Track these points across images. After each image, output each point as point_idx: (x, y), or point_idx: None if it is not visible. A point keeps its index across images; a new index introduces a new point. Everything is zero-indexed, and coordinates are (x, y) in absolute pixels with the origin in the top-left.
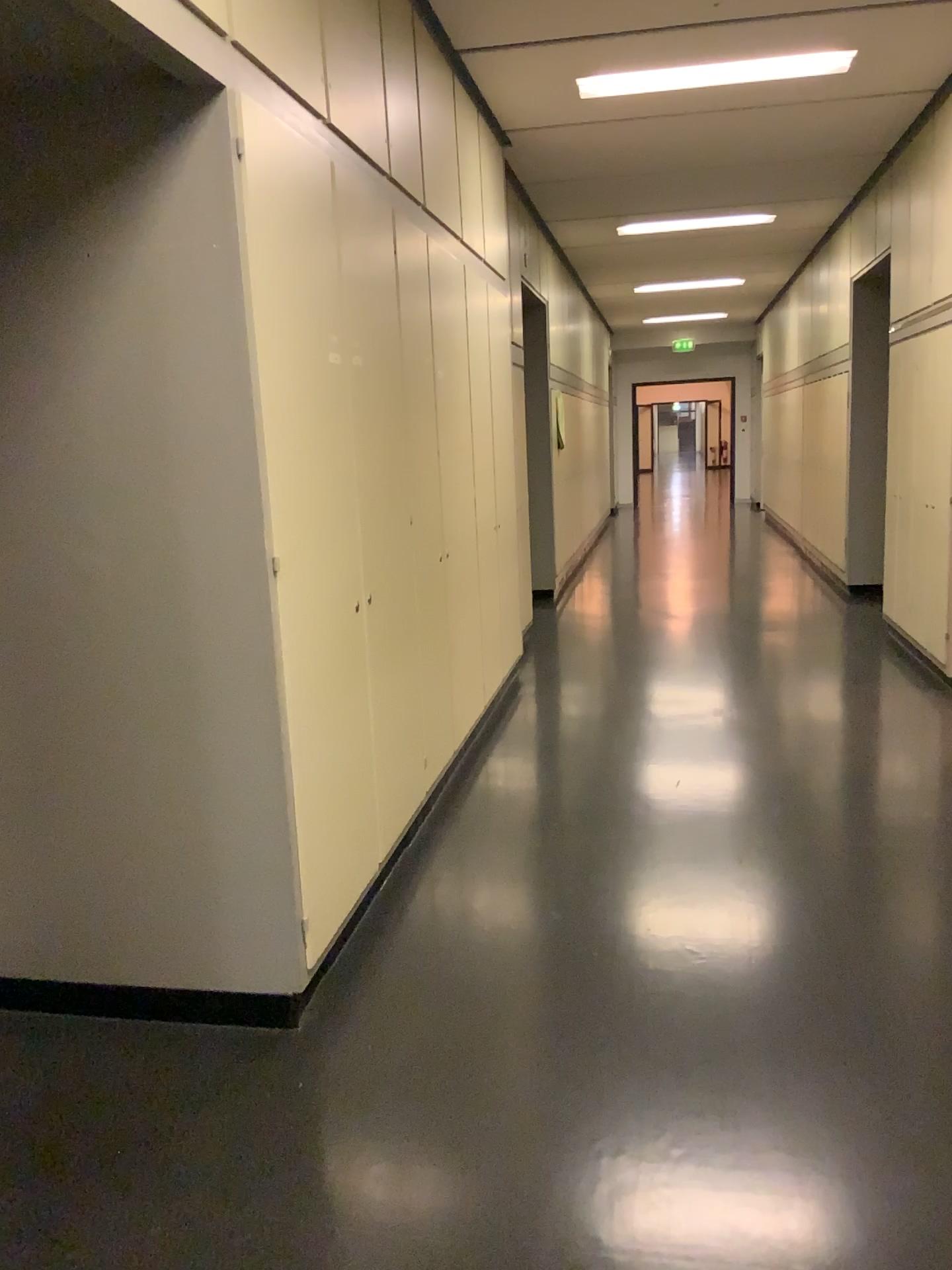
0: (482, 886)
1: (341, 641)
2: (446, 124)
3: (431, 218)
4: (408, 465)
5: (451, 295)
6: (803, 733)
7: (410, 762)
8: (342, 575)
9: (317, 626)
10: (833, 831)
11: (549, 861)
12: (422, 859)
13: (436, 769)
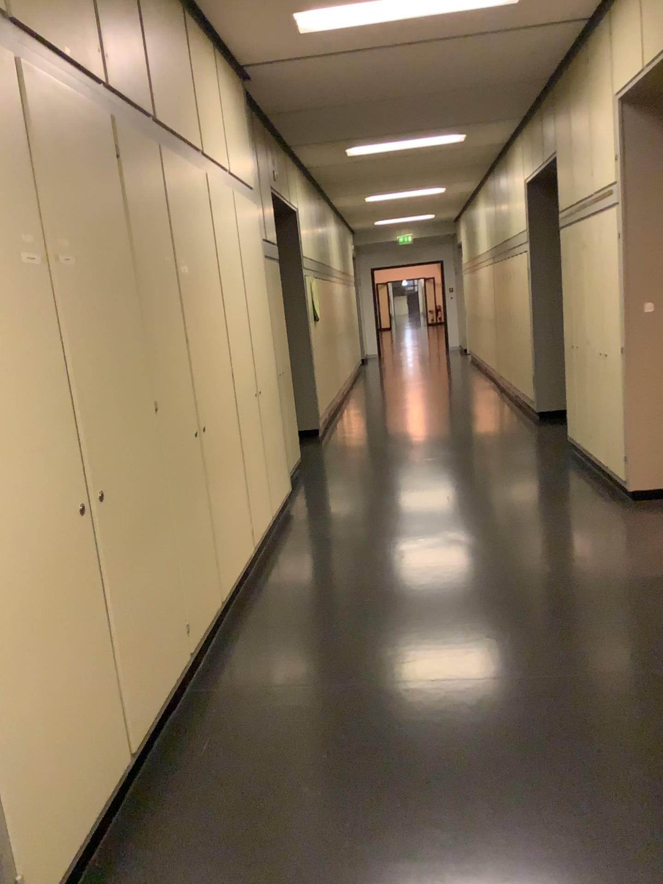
0: (240, 759)
1: (56, 557)
2: (177, 49)
3: (165, 130)
4: (150, 357)
5: (195, 200)
6: (521, 554)
7: (170, 636)
8: (56, 484)
9: (18, 551)
10: (561, 664)
11: (305, 721)
12: (185, 729)
13: (202, 627)
